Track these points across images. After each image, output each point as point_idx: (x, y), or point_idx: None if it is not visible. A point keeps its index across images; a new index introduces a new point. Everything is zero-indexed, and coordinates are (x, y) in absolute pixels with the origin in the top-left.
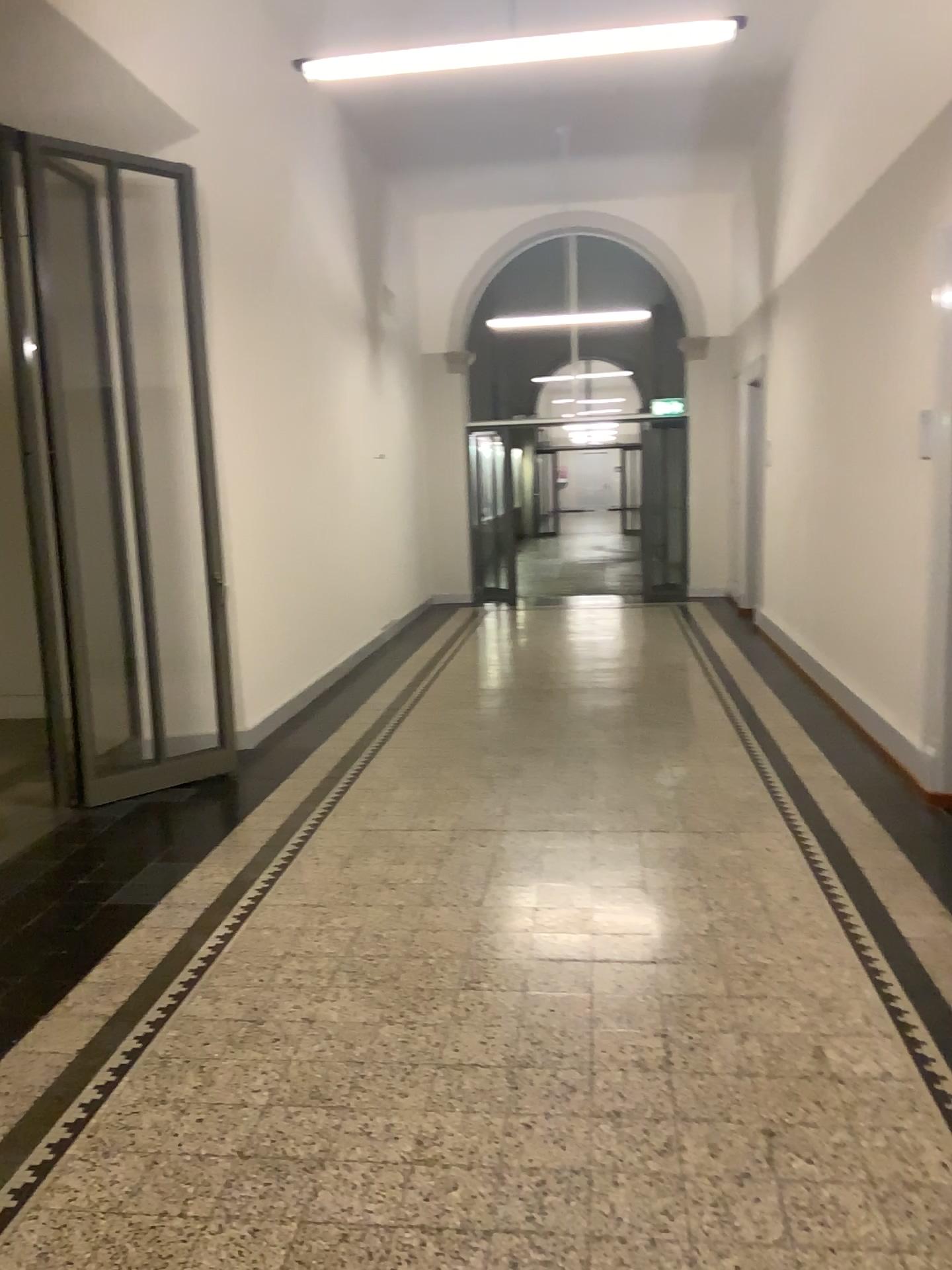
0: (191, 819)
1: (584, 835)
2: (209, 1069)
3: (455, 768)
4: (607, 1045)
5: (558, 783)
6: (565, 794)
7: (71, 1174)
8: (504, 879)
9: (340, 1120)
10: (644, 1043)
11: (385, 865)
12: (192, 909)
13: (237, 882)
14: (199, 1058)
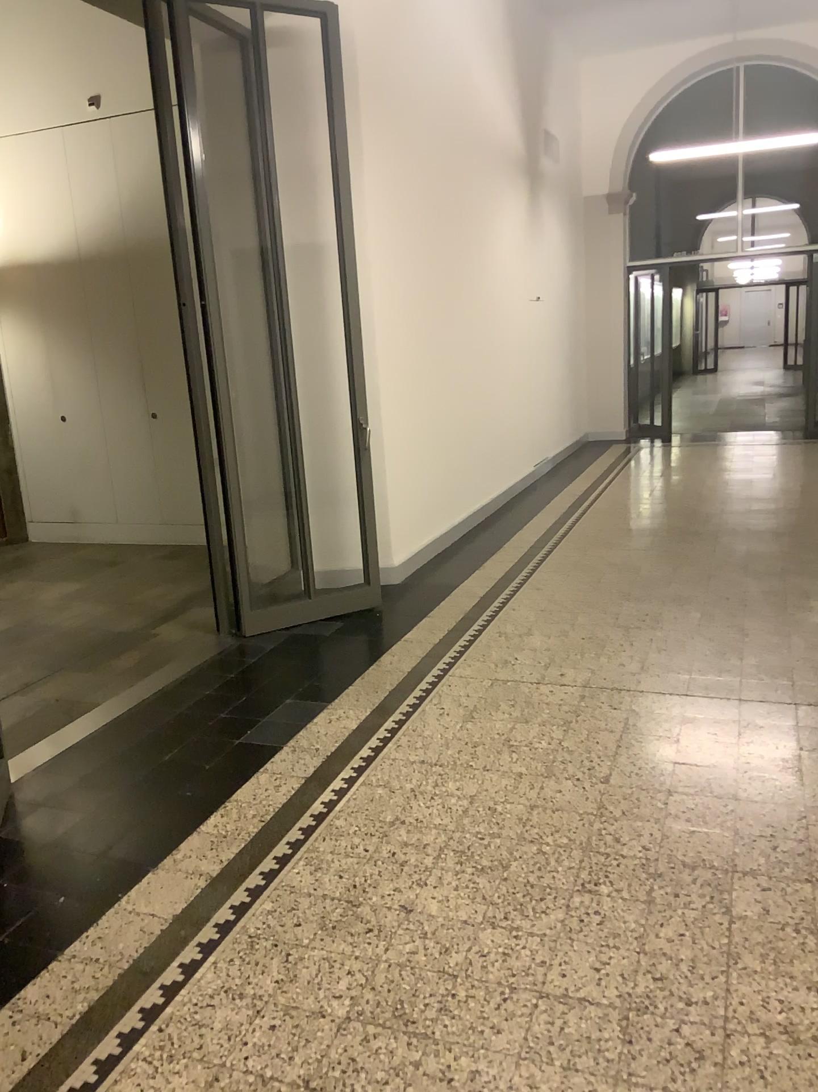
0: (331, 656)
1: (729, 703)
2: (292, 962)
3: (594, 615)
4: (745, 998)
5: (703, 637)
6: (709, 650)
7: (129, 1081)
8: (634, 751)
9: (419, 1057)
10: (793, 1003)
11: (509, 722)
12: (313, 758)
13: (361, 730)
14: (285, 945)
